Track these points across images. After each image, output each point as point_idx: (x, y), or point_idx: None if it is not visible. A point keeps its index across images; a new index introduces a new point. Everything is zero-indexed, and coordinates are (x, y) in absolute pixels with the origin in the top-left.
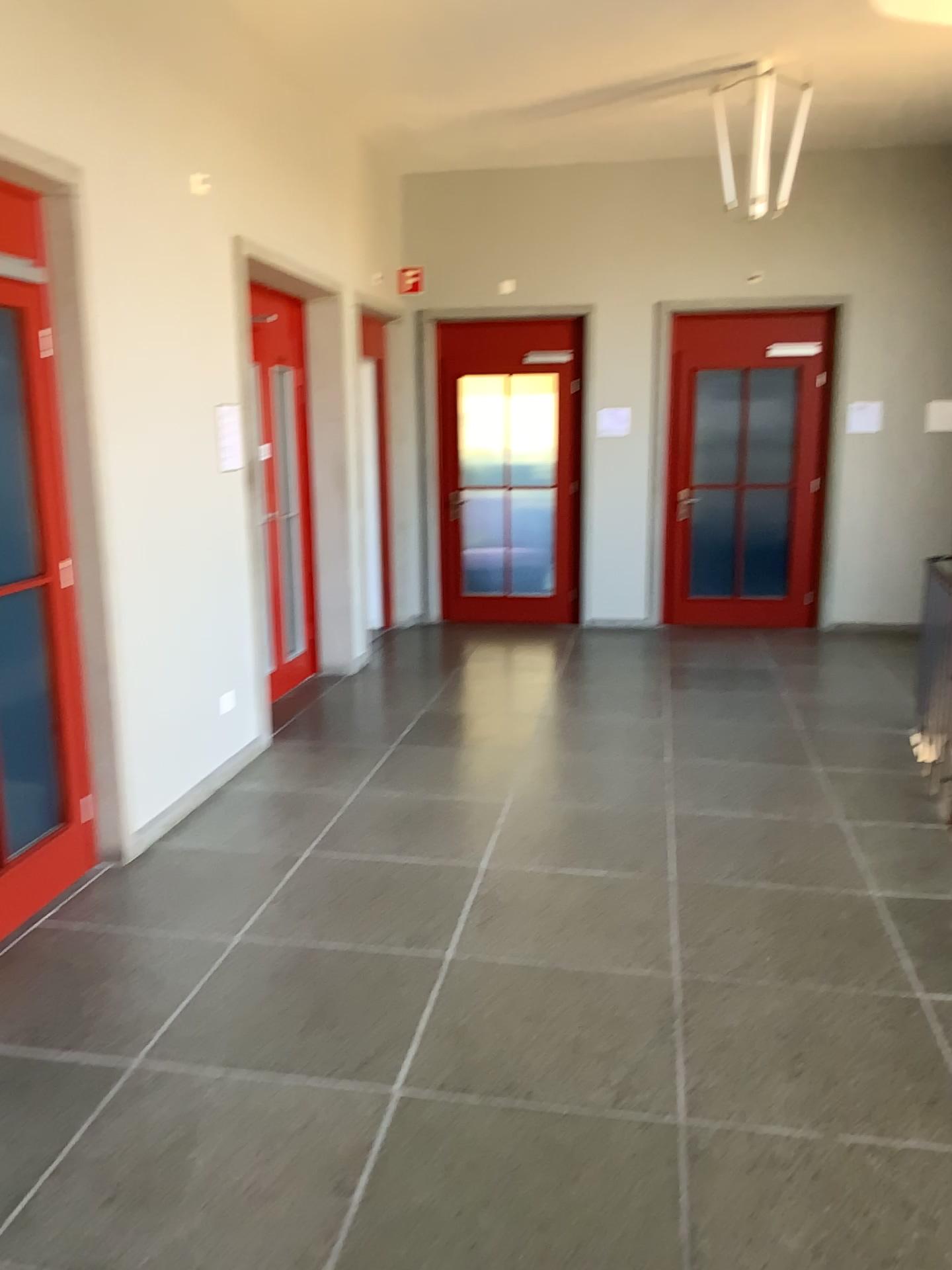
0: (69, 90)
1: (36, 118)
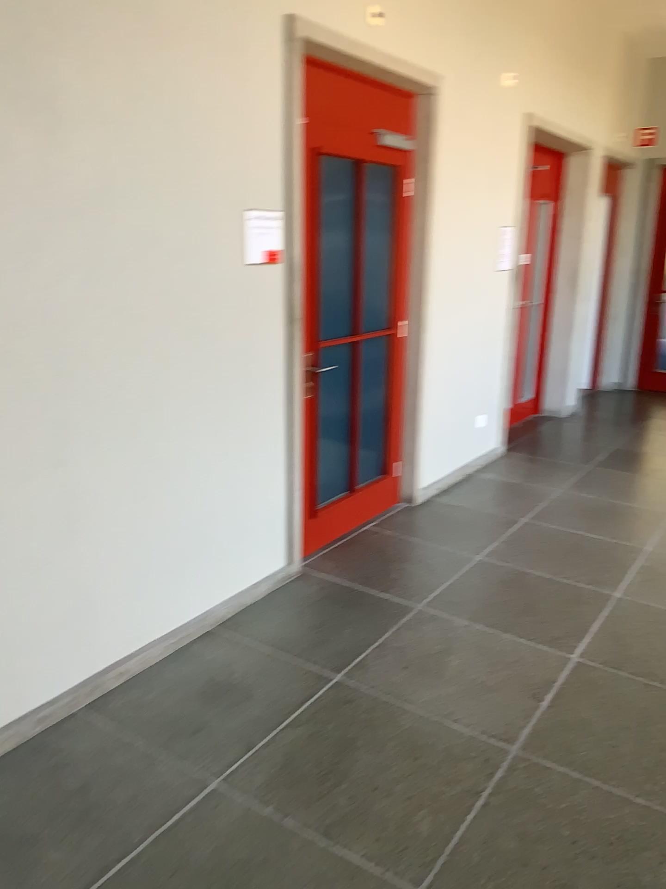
0: (439, 28)
1: (419, 48)
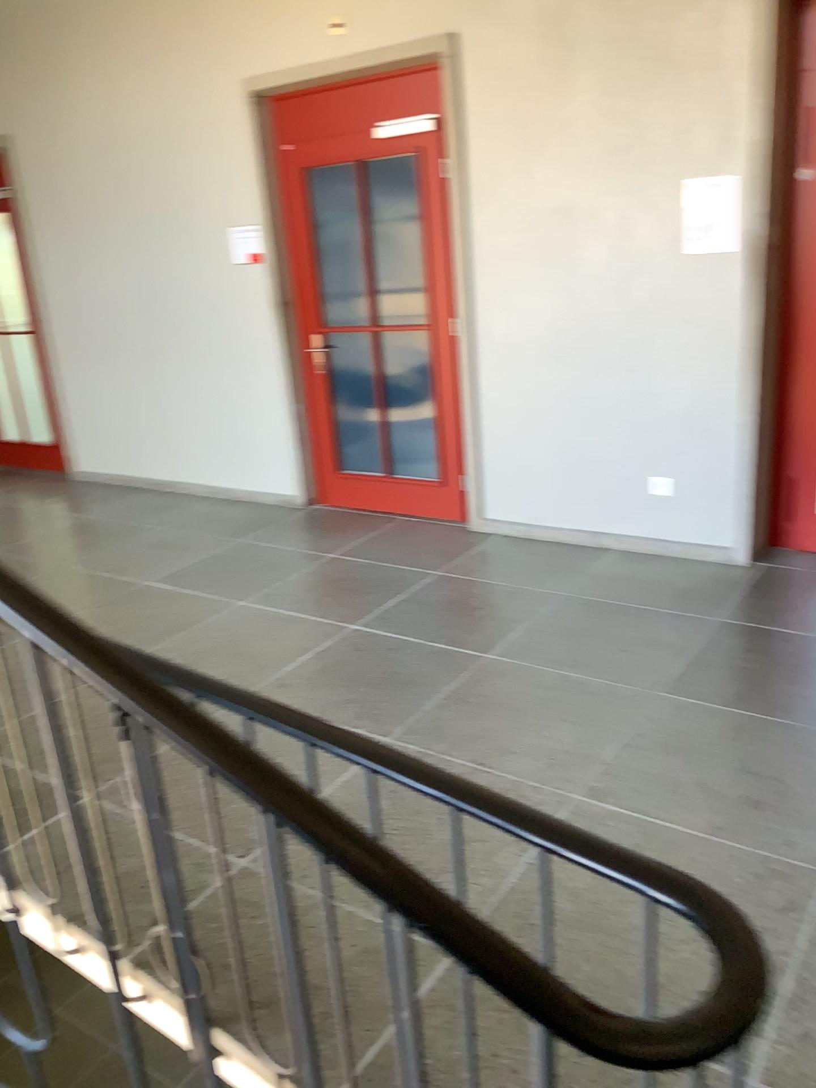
0: None
1: (406, 22)
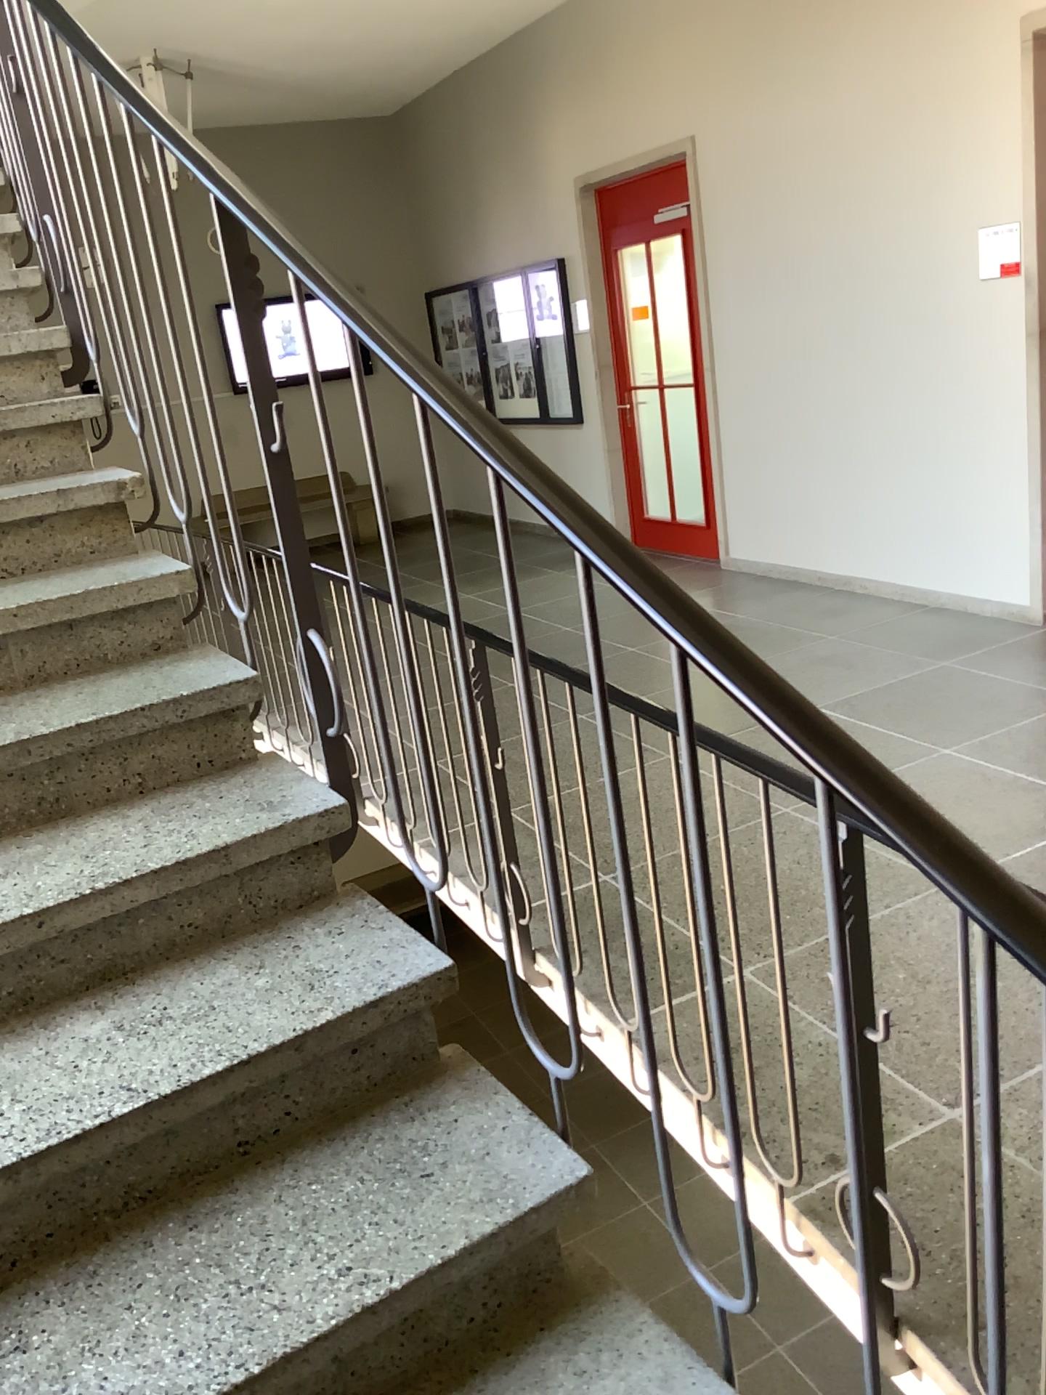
0: None
1: None
